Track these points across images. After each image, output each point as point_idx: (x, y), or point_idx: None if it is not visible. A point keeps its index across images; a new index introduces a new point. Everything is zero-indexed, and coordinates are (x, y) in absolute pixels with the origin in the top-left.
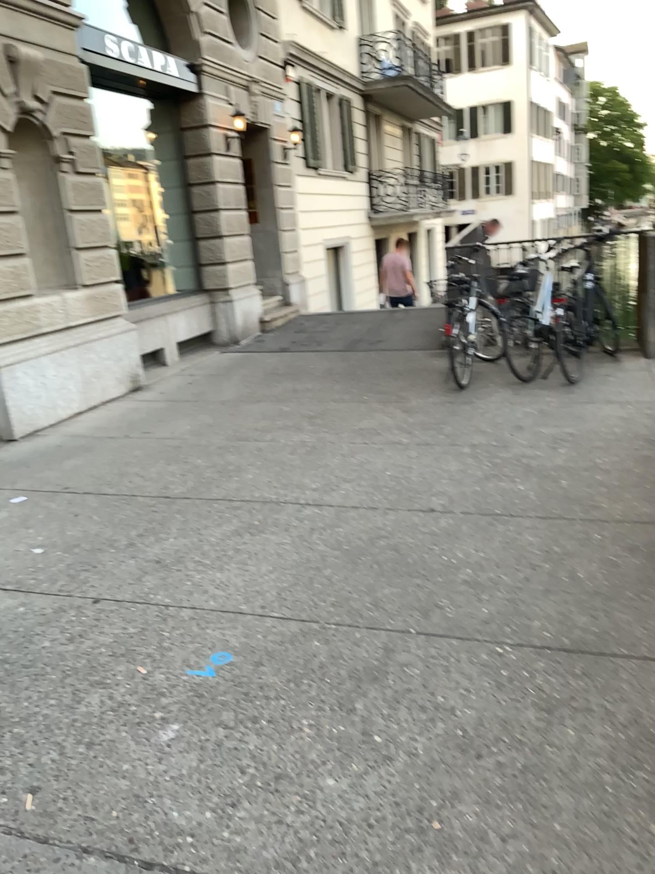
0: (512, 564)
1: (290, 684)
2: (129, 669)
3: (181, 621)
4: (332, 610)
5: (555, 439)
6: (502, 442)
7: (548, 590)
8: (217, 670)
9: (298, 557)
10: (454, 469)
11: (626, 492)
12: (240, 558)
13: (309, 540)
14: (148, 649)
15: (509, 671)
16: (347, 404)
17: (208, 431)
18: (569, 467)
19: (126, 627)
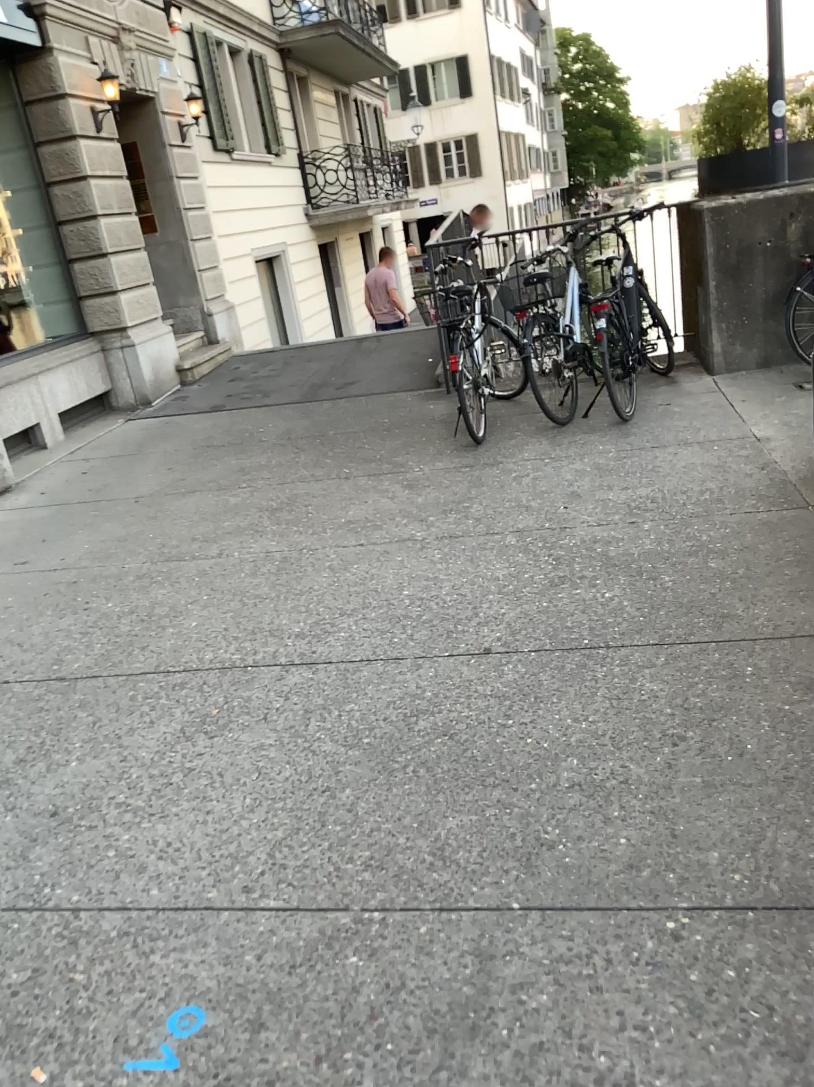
0: (637, 739)
1: (320, 1068)
2: (11, 1077)
3: (105, 941)
4: (367, 876)
5: (631, 508)
6: (558, 522)
7: (709, 784)
8: (181, 1055)
9: (291, 770)
10: (501, 576)
11: (761, 584)
12: (195, 786)
13: (304, 734)
14: (46, 1022)
15: (700, 971)
16: (320, 484)
17: (119, 550)
18: (666, 553)
19: (2, 972)
